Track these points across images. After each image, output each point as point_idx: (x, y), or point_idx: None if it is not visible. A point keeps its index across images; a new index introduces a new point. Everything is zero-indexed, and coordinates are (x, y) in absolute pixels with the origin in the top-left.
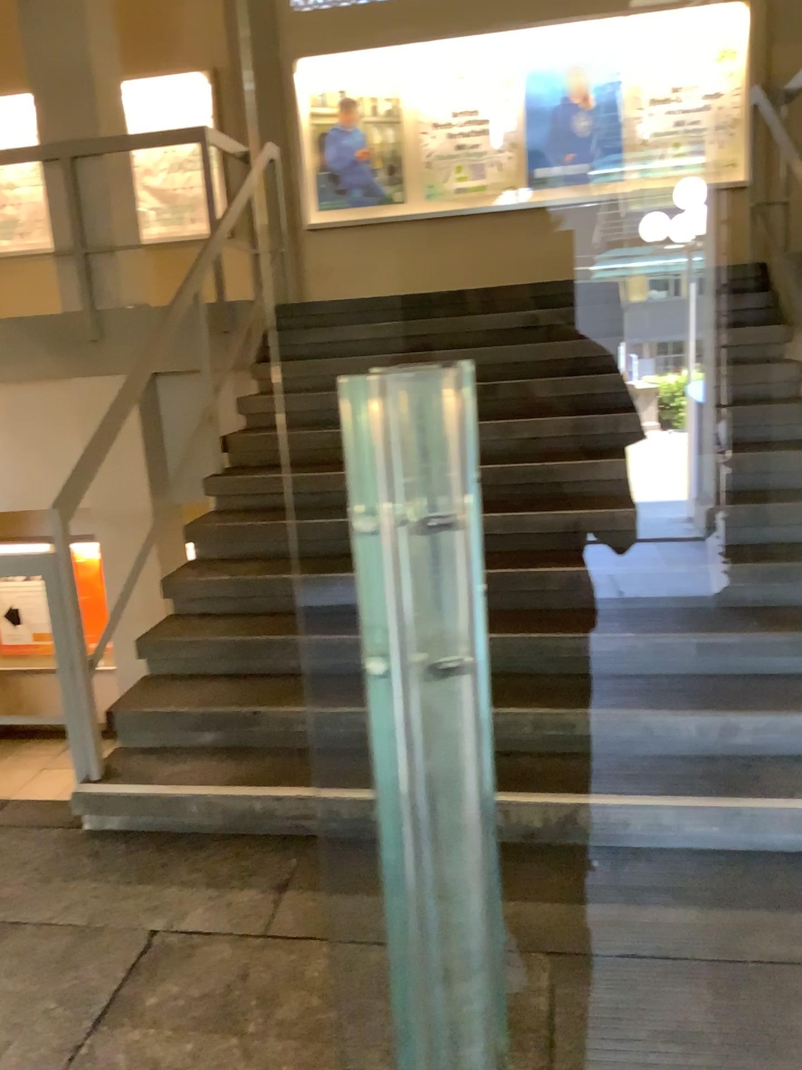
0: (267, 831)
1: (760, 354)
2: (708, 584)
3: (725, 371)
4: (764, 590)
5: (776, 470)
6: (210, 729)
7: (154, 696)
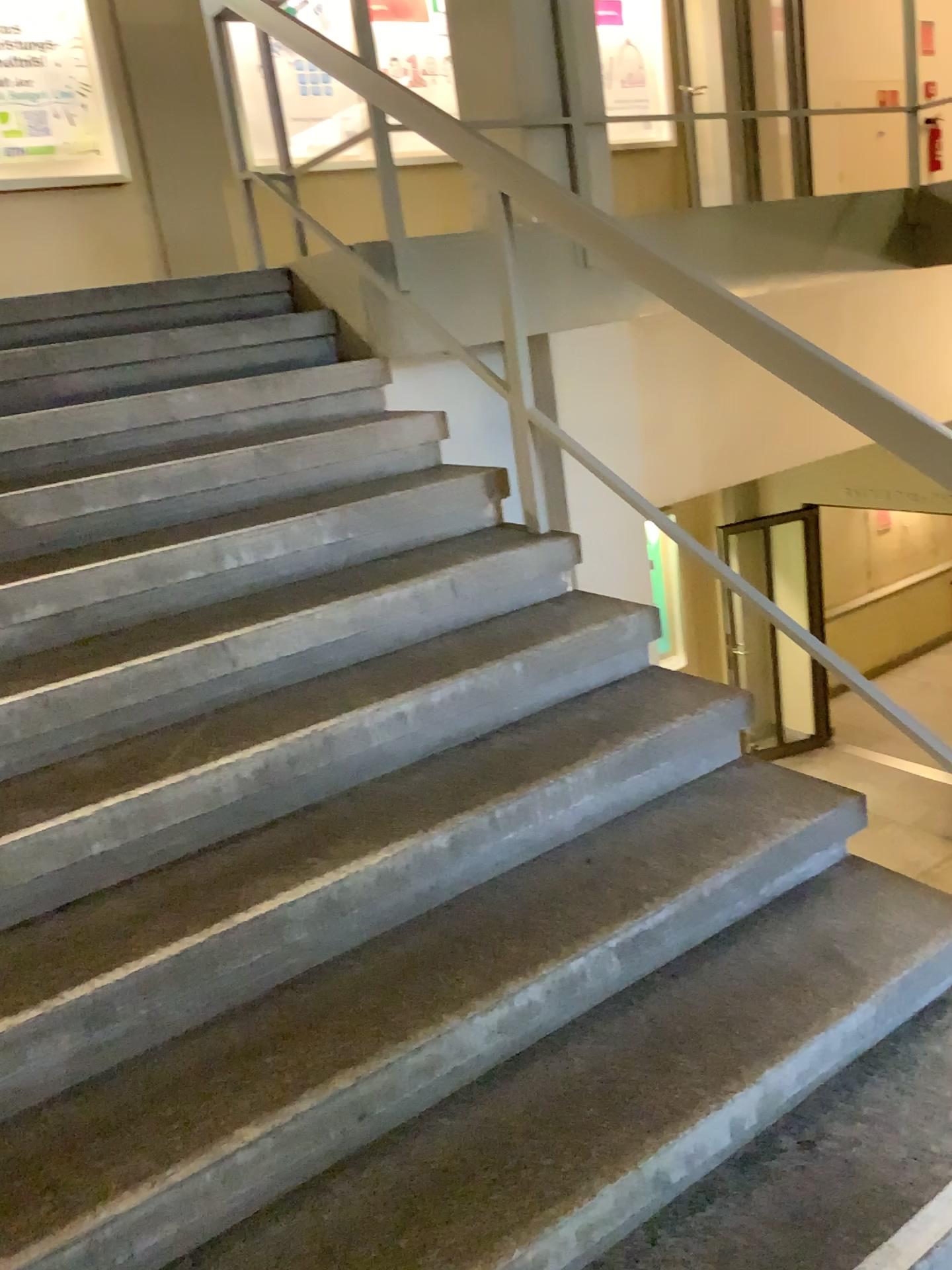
0: None
1: (353, 403)
2: (537, 823)
3: (326, 437)
4: (613, 799)
5: (498, 585)
6: None
7: None
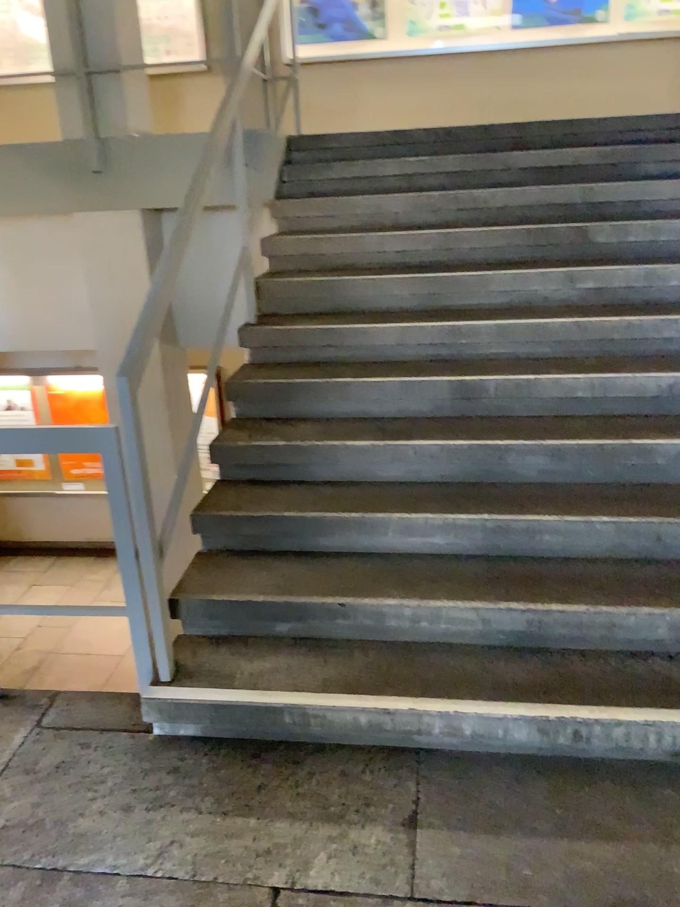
0: (368, 749)
1: None
2: None
3: None
4: None
5: None
6: (286, 624)
7: (216, 583)
